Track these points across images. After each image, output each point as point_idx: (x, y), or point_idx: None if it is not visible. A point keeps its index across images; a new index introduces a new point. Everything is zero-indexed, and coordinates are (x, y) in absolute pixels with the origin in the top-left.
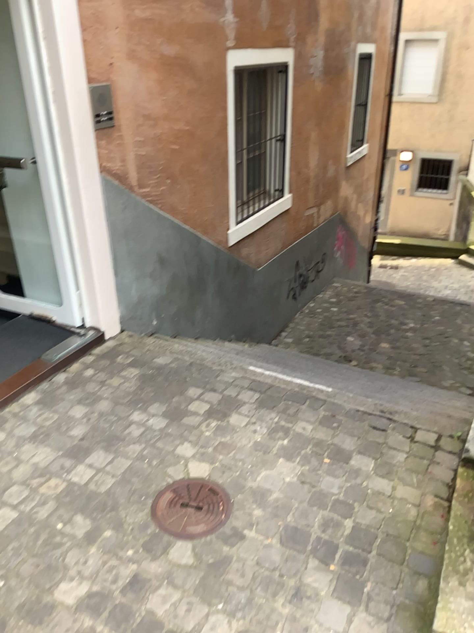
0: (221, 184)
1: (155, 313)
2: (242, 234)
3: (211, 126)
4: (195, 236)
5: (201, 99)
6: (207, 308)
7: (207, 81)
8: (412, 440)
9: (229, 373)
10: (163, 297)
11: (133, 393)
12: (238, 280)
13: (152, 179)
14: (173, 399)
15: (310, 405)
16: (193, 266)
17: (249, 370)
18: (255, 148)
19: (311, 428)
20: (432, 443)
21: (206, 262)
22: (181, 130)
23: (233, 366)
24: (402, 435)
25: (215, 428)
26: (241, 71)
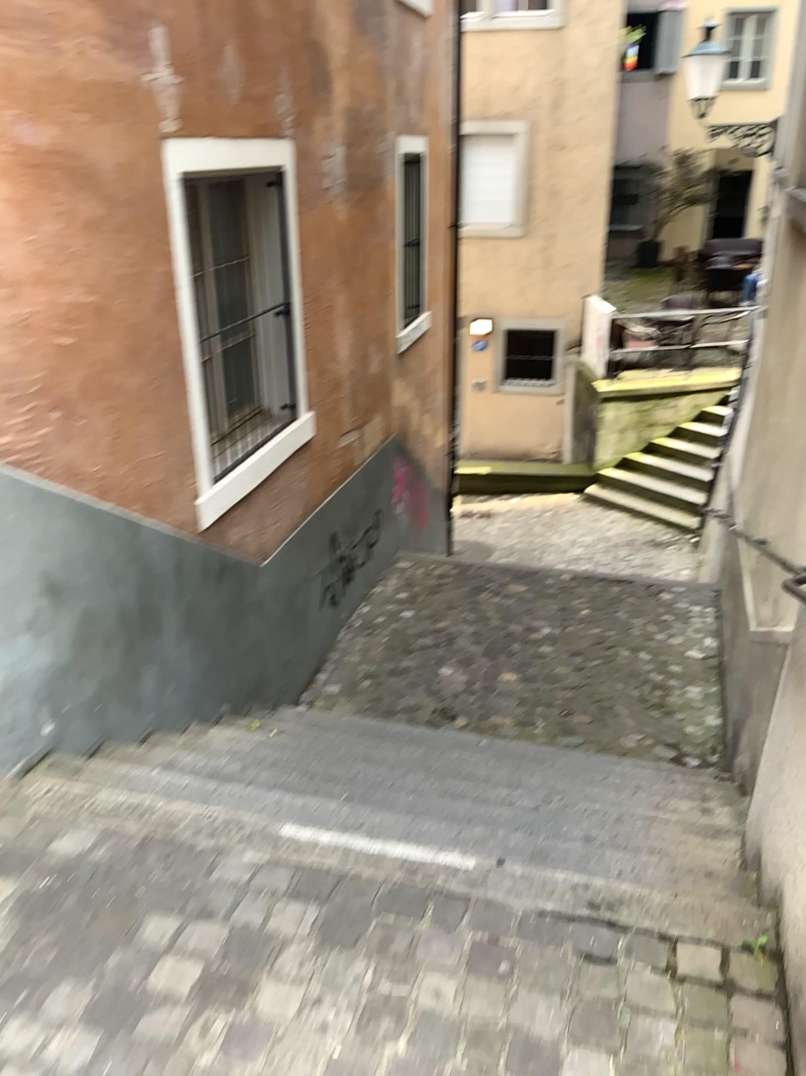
0: (175, 408)
1: (48, 705)
2: (225, 501)
3: (143, 293)
4: (128, 521)
5: (116, 238)
6: (166, 664)
7: (126, 201)
8: (673, 974)
9: (237, 850)
10: (65, 666)
11: (3, 956)
12: (224, 593)
13: (17, 415)
14: (107, 957)
15: (434, 913)
16: (128, 585)
17: (281, 832)
18: (234, 330)
19: (452, 986)
20: (716, 973)
21: (155, 572)
22: (78, 305)
23: (243, 826)
24: (649, 963)
25: (223, 1034)
26: (193, 182)
